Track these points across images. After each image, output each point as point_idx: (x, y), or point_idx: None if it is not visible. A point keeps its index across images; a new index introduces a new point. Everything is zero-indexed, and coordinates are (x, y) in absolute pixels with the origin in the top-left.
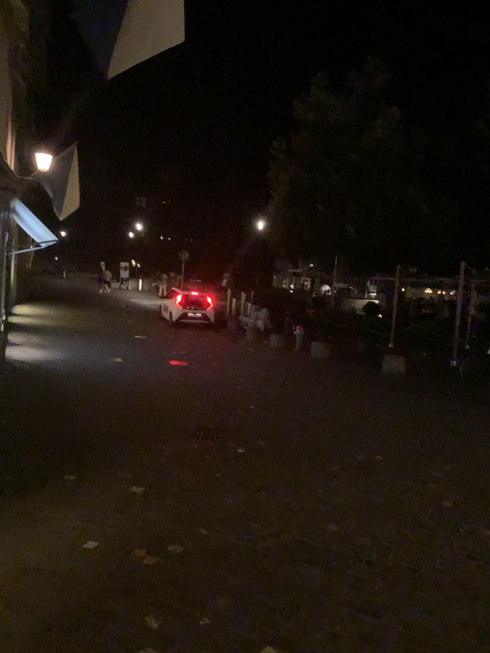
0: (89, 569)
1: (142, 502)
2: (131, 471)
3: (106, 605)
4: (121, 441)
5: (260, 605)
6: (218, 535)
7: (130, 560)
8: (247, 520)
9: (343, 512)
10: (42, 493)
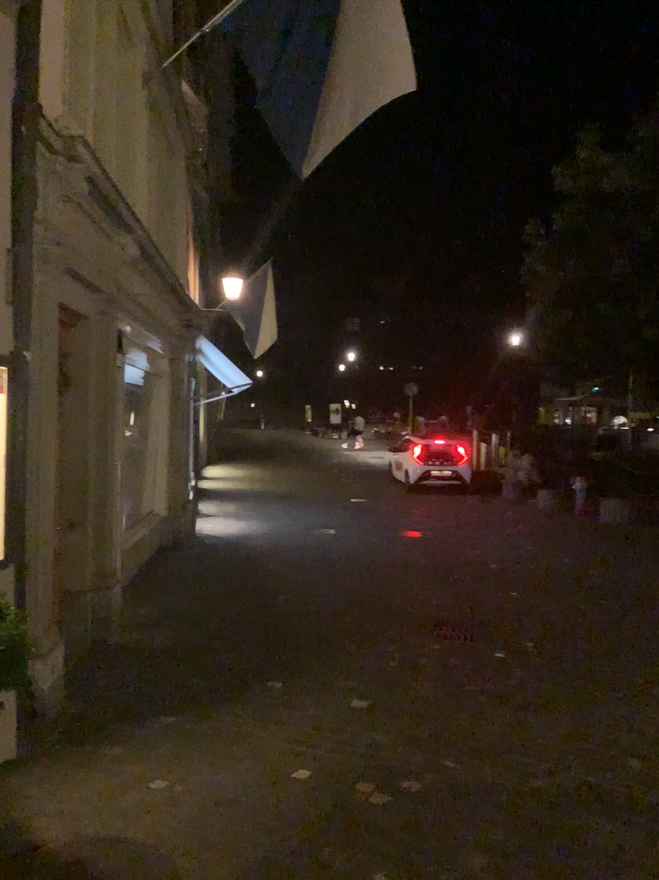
0: (298, 806)
1: (364, 720)
2: (350, 679)
3: (319, 854)
4: (336, 639)
5: (526, 869)
6: (467, 769)
7: (350, 796)
8: (507, 749)
9: (649, 745)
10: (240, 705)
